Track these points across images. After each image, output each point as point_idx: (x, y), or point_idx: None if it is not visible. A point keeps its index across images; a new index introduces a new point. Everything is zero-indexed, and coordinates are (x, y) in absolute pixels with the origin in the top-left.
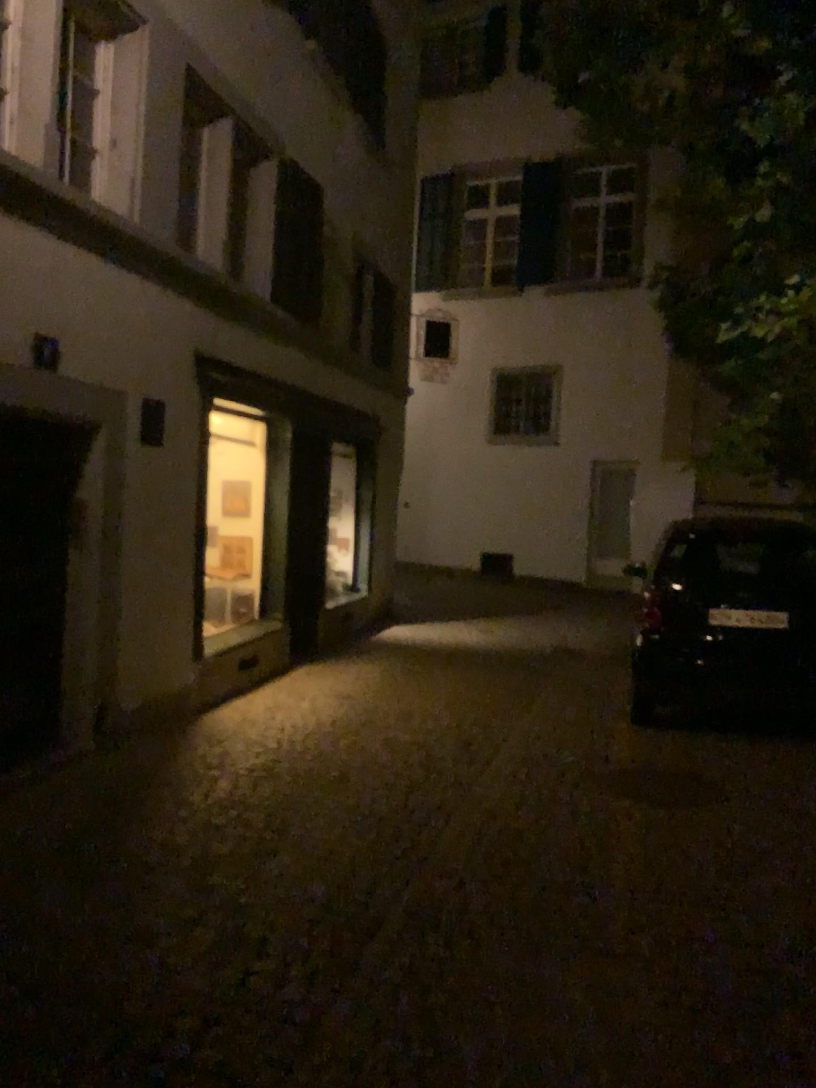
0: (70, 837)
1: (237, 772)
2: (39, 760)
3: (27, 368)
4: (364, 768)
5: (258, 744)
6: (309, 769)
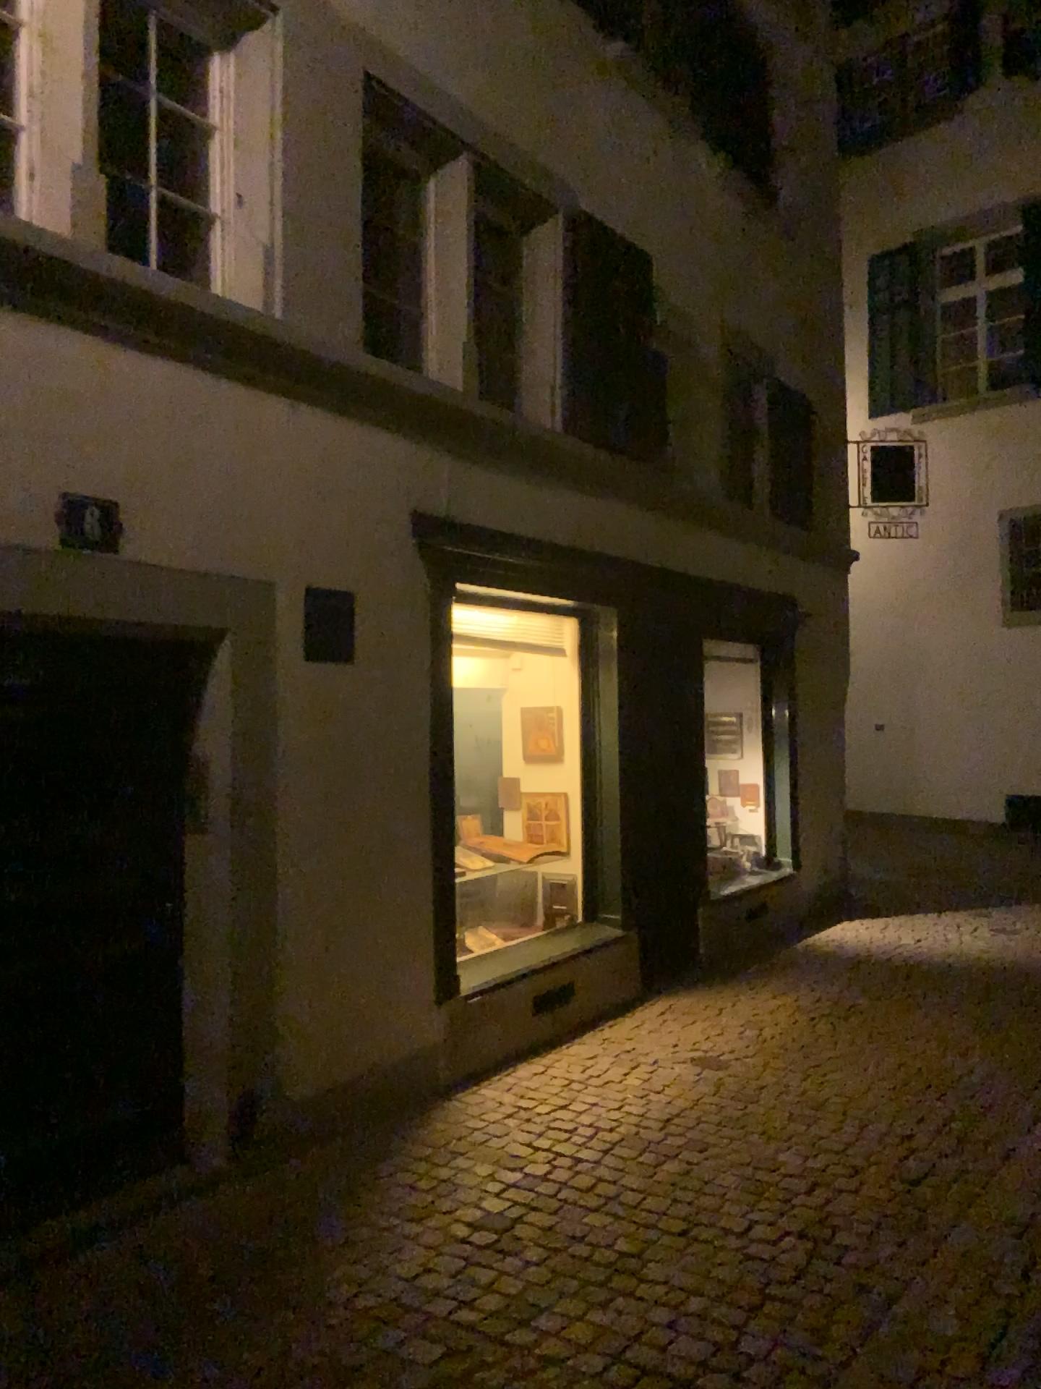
0: (66, 1377)
1: (448, 1226)
2: (134, 1185)
3: (45, 548)
4: (684, 1232)
5: (515, 1161)
6: (579, 1227)
